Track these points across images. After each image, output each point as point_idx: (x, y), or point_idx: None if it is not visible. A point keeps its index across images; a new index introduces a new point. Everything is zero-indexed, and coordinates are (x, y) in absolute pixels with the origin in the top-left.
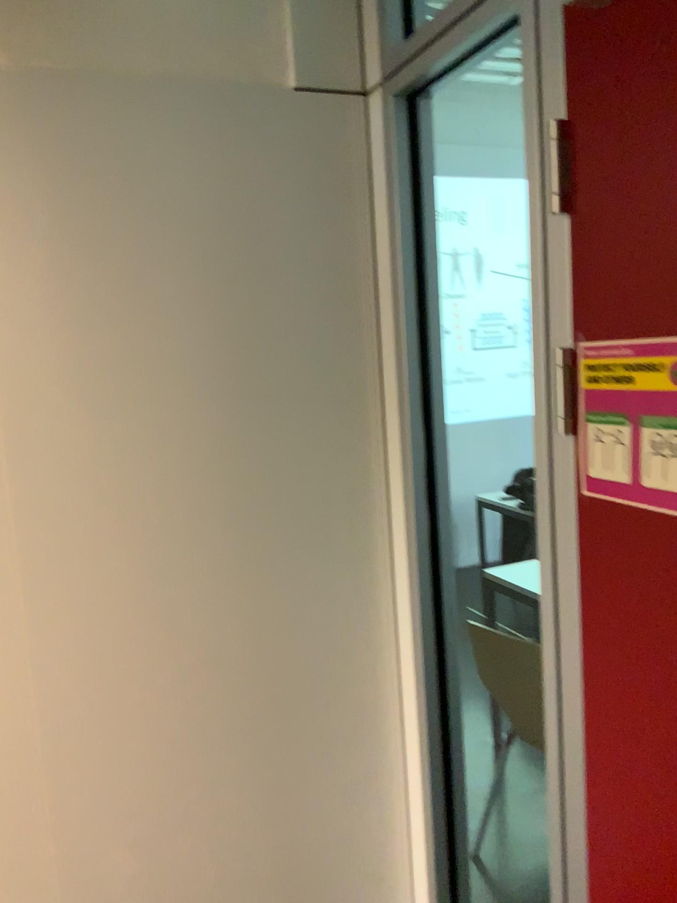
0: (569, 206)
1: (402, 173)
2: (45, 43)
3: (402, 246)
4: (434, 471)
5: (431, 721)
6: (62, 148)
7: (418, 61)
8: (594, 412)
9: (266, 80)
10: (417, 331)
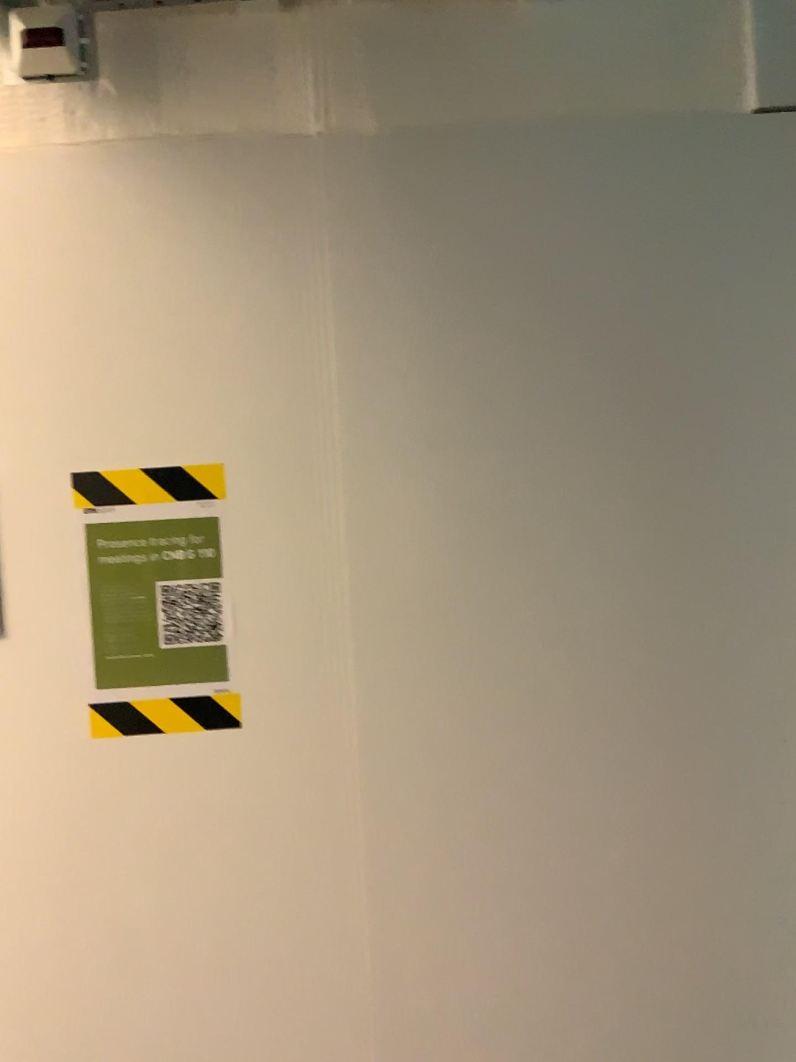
0: None
1: None
2: (425, 94)
3: None
4: None
5: None
6: (440, 222)
7: None
8: None
9: (718, 101)
10: None
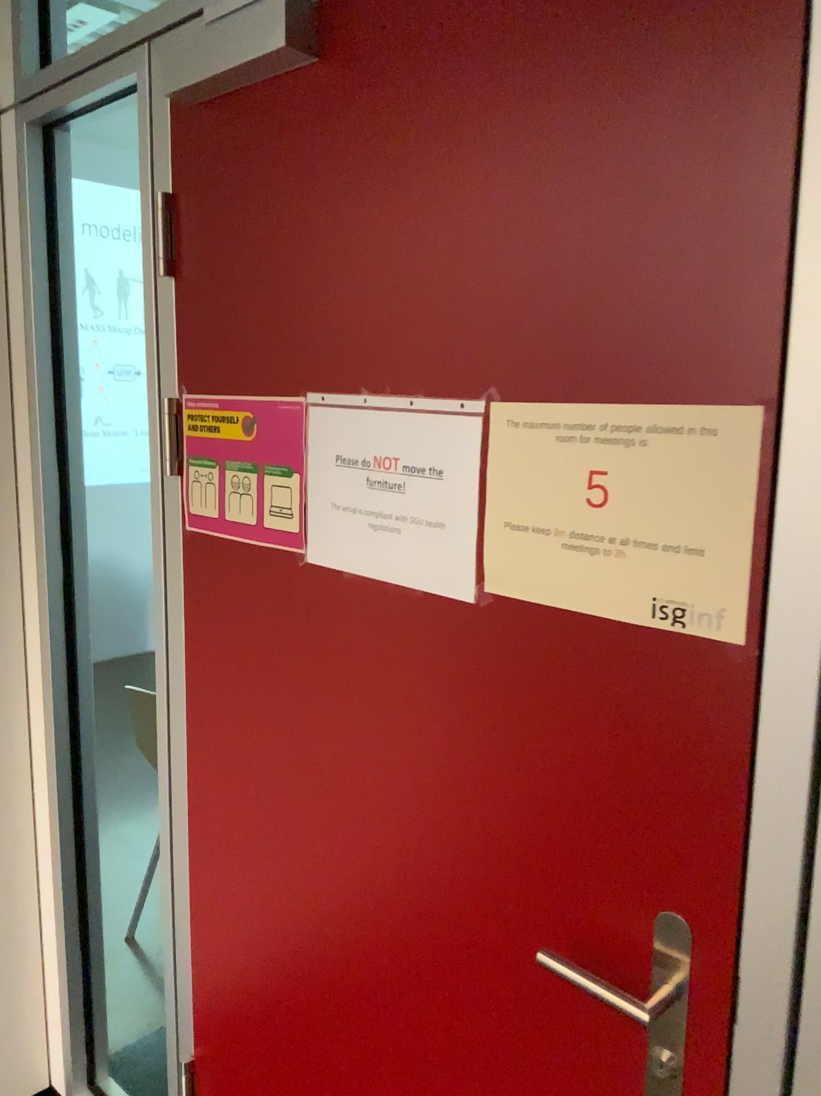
0: (176, 271)
1: (36, 203)
2: None
3: (34, 279)
4: (66, 514)
5: (59, 773)
6: None
7: (52, 95)
8: (193, 456)
9: None
10: (50, 369)
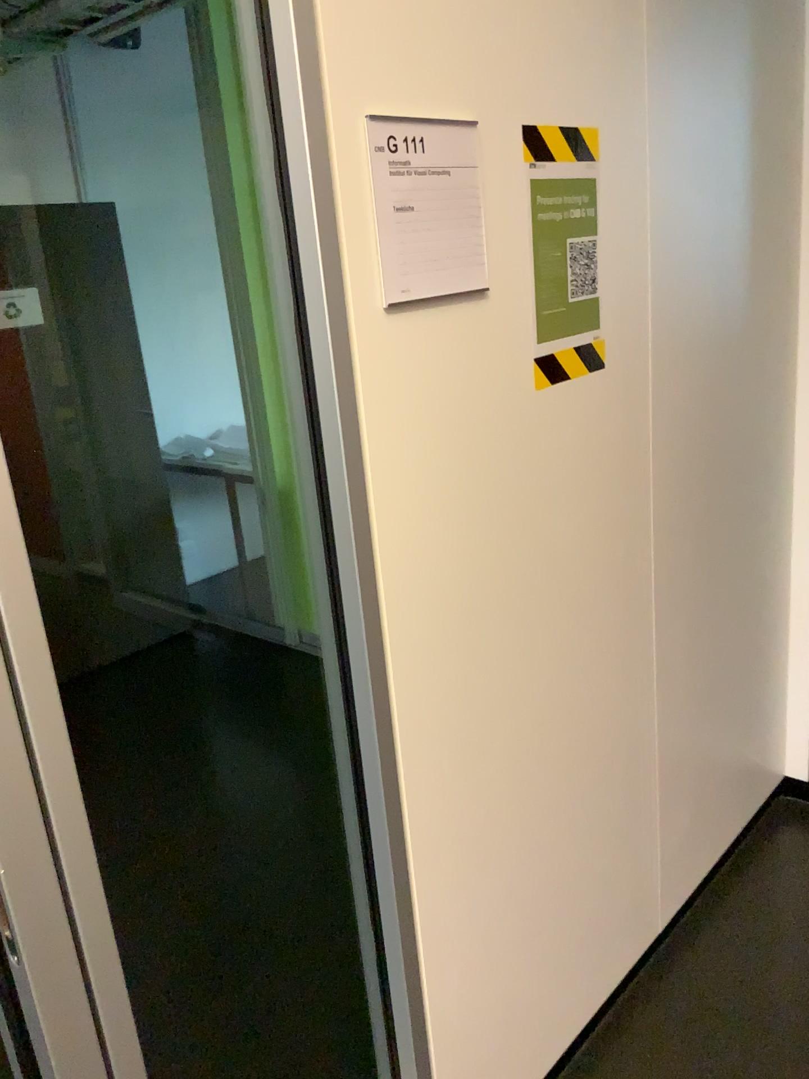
0: None
1: None
2: None
3: None
4: None
5: None
6: None
7: None
8: None
9: None
10: None
